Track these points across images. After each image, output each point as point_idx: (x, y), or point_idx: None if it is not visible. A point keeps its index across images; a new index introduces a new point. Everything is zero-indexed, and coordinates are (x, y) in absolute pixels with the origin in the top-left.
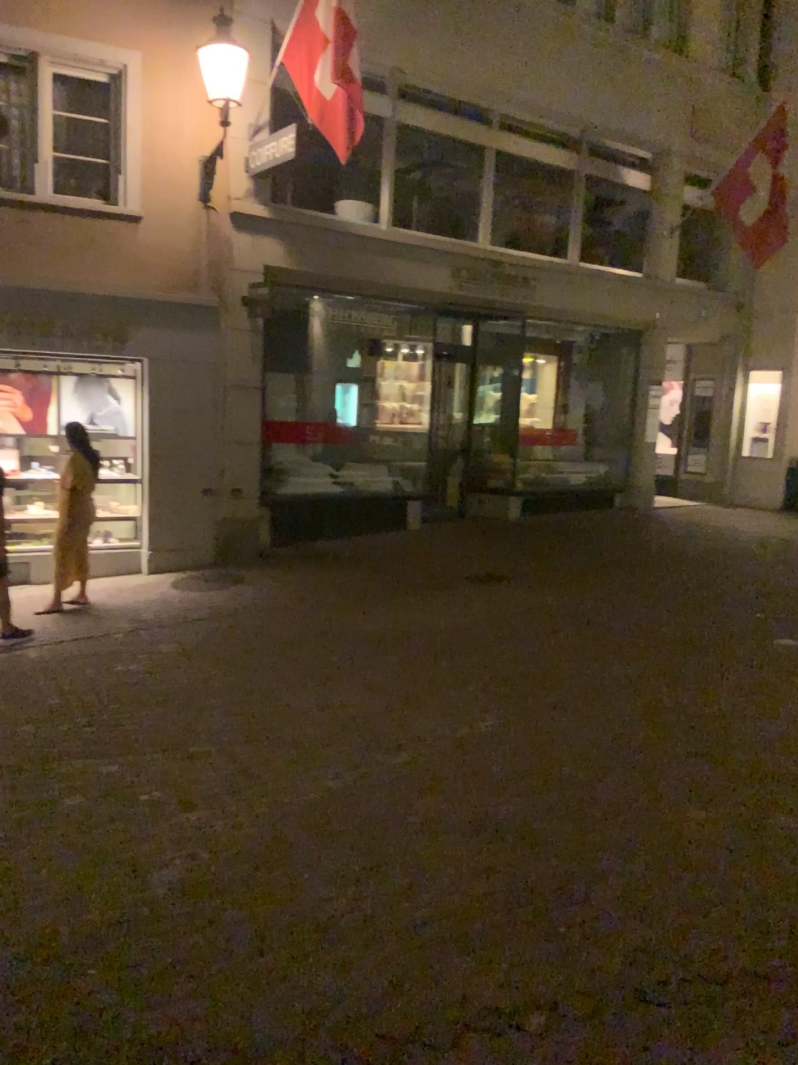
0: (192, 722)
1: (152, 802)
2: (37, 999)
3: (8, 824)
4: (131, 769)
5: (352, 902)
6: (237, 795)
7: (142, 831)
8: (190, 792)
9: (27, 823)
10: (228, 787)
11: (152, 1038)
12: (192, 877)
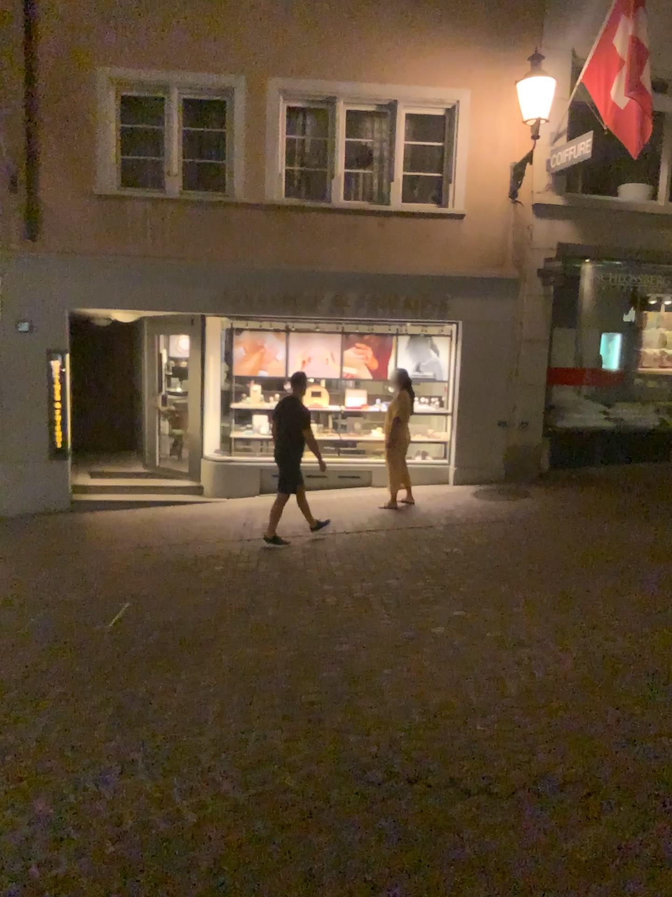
0: (515, 590)
1: (500, 637)
2: (456, 734)
3: (406, 638)
4: (478, 615)
5: (664, 718)
6: (561, 640)
7: (497, 653)
8: (526, 635)
9: (417, 638)
10: (553, 634)
11: (537, 768)
12: (540, 685)
